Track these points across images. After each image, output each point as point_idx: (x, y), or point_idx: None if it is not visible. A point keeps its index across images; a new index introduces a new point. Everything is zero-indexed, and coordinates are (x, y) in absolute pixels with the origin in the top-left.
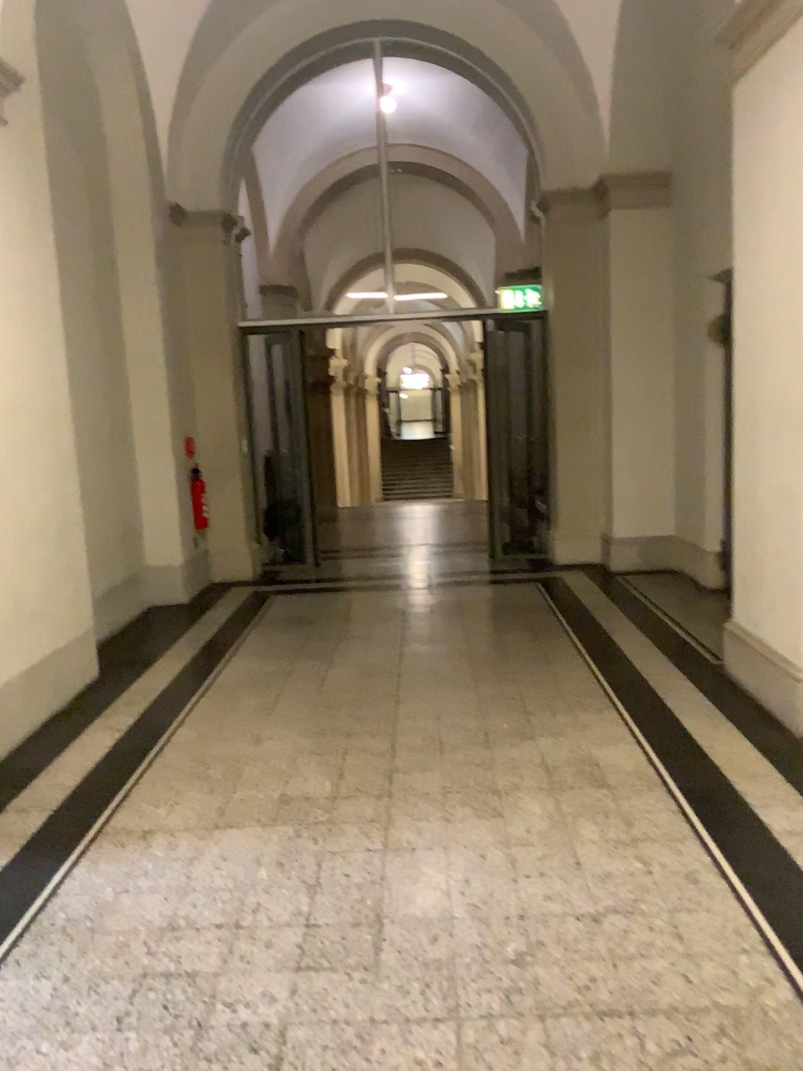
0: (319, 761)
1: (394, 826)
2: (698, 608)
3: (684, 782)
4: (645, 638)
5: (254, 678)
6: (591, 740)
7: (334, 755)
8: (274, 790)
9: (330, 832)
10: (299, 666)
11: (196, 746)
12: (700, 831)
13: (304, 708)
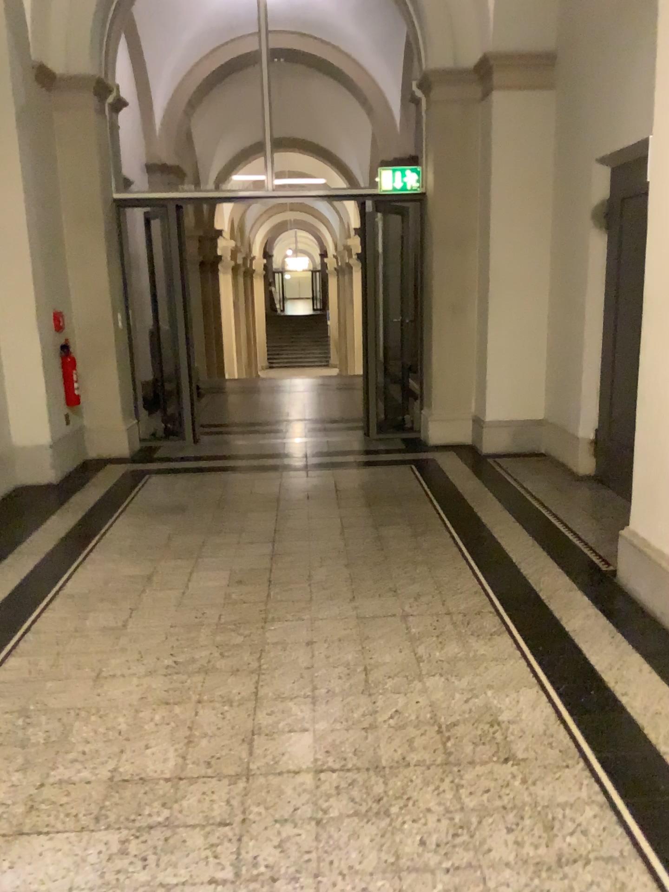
0: (165, 716)
1: (249, 835)
2: (575, 499)
3: (606, 754)
4: (528, 536)
5: (107, 585)
6: (487, 684)
7: (184, 704)
8: (103, 765)
9: (163, 850)
10: (161, 568)
11: (19, 690)
12: (642, 847)
13: (159, 630)
